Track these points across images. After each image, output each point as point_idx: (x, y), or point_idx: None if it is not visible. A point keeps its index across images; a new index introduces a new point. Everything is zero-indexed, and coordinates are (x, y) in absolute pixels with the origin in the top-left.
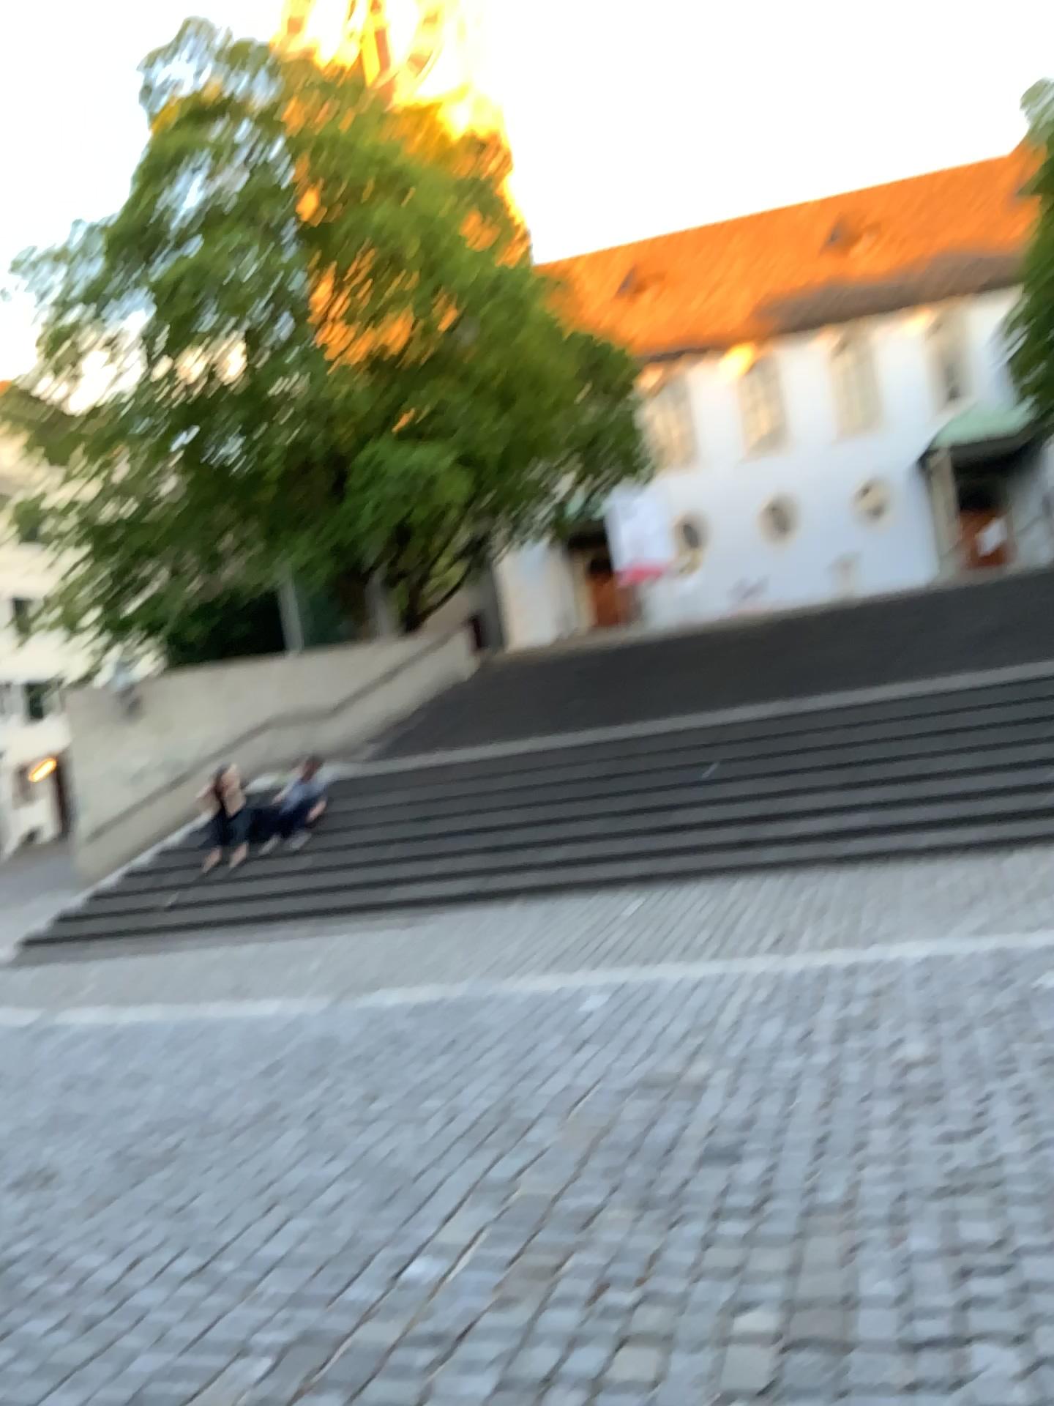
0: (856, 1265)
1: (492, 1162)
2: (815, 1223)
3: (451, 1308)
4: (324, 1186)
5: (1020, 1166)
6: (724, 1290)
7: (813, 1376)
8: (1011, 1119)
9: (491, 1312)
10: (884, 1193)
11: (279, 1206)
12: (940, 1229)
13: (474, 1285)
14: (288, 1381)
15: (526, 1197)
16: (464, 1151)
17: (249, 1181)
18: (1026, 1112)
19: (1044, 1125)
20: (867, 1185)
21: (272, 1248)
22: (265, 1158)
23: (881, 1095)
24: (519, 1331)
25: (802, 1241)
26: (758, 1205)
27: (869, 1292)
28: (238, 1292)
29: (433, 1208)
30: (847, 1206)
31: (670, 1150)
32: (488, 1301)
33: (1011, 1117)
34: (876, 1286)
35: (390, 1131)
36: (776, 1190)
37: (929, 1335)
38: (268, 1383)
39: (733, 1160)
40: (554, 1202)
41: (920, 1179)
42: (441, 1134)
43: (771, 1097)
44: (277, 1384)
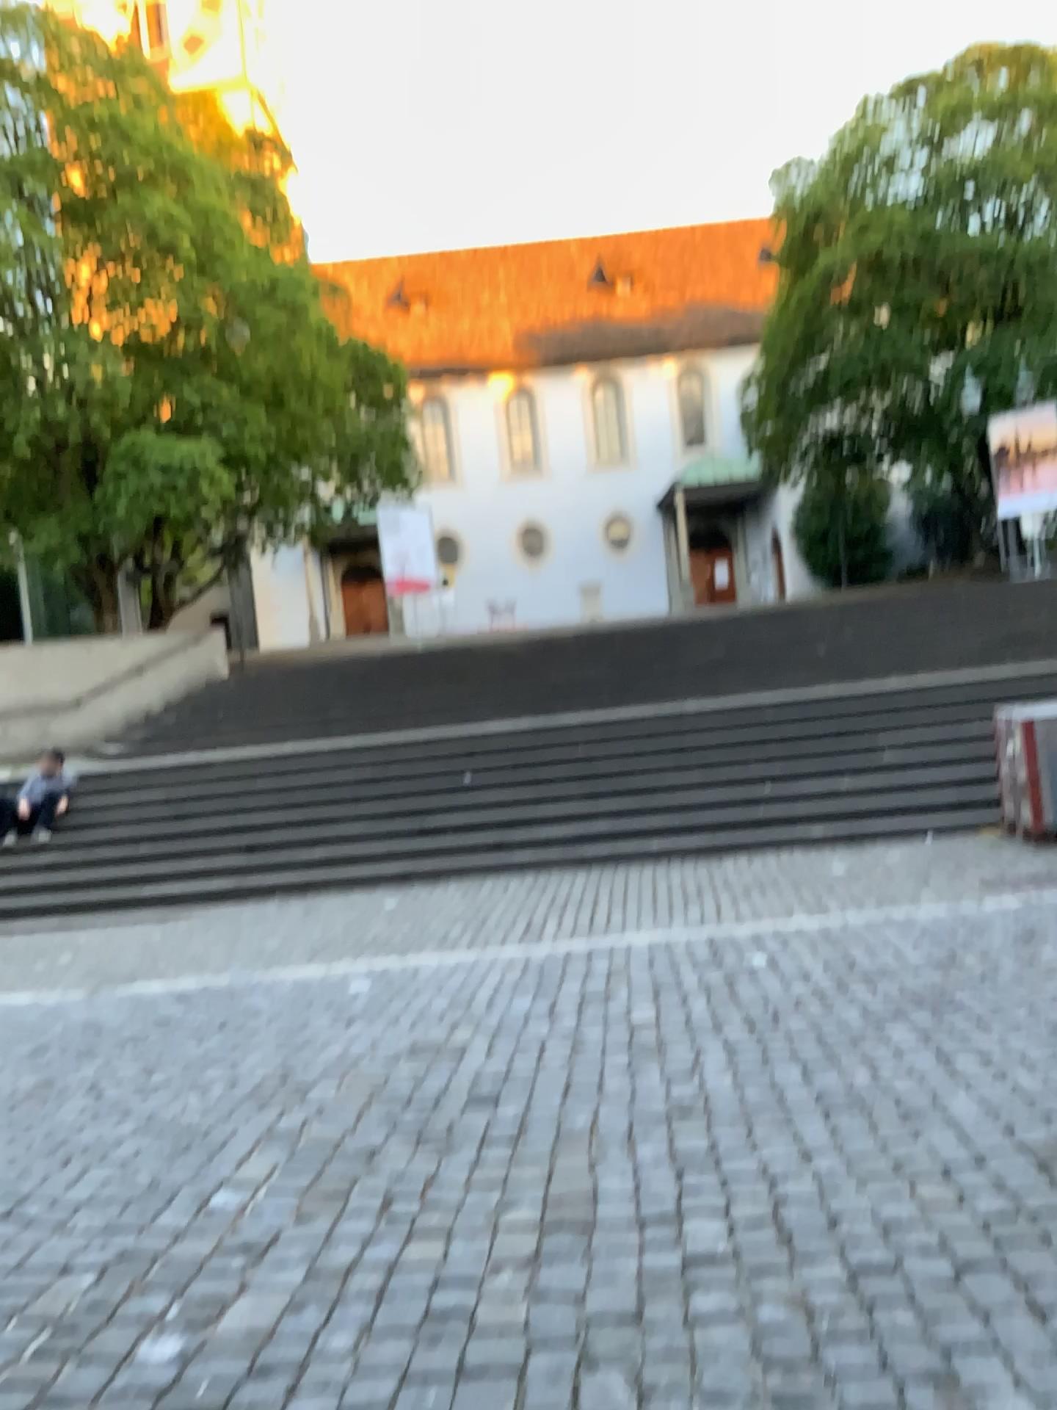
0: (597, 1173)
1: (279, 1116)
2: (565, 1146)
3: (258, 1223)
4: (121, 1140)
5: (724, 1098)
6: (493, 1195)
7: (566, 1246)
8: (719, 1067)
9: (294, 1225)
10: (619, 1122)
11: (77, 1159)
12: (663, 1145)
13: (277, 1206)
14: (116, 1287)
15: (315, 1140)
16: (251, 1109)
17: (42, 1140)
18: (731, 1061)
19: (744, 1070)
20: (605, 1117)
21: (79, 1191)
22: (53, 1122)
23: (617, 1052)
24: (321, 1235)
25: (555, 1158)
26: (518, 1135)
27: (608, 1189)
28: (51, 1227)
29: (229, 1152)
30: (590, 1132)
31: (440, 1099)
32: (291, 1216)
33: (719, 1065)
34: (613, 1185)
35: (176, 1096)
36: (532, 1124)
37: (654, 1213)
38: (96, 1290)
39: (494, 1104)
40: (340, 1143)
41: (647, 1111)
42: (226, 1095)
43: (524, 1057)
44: (105, 1289)
